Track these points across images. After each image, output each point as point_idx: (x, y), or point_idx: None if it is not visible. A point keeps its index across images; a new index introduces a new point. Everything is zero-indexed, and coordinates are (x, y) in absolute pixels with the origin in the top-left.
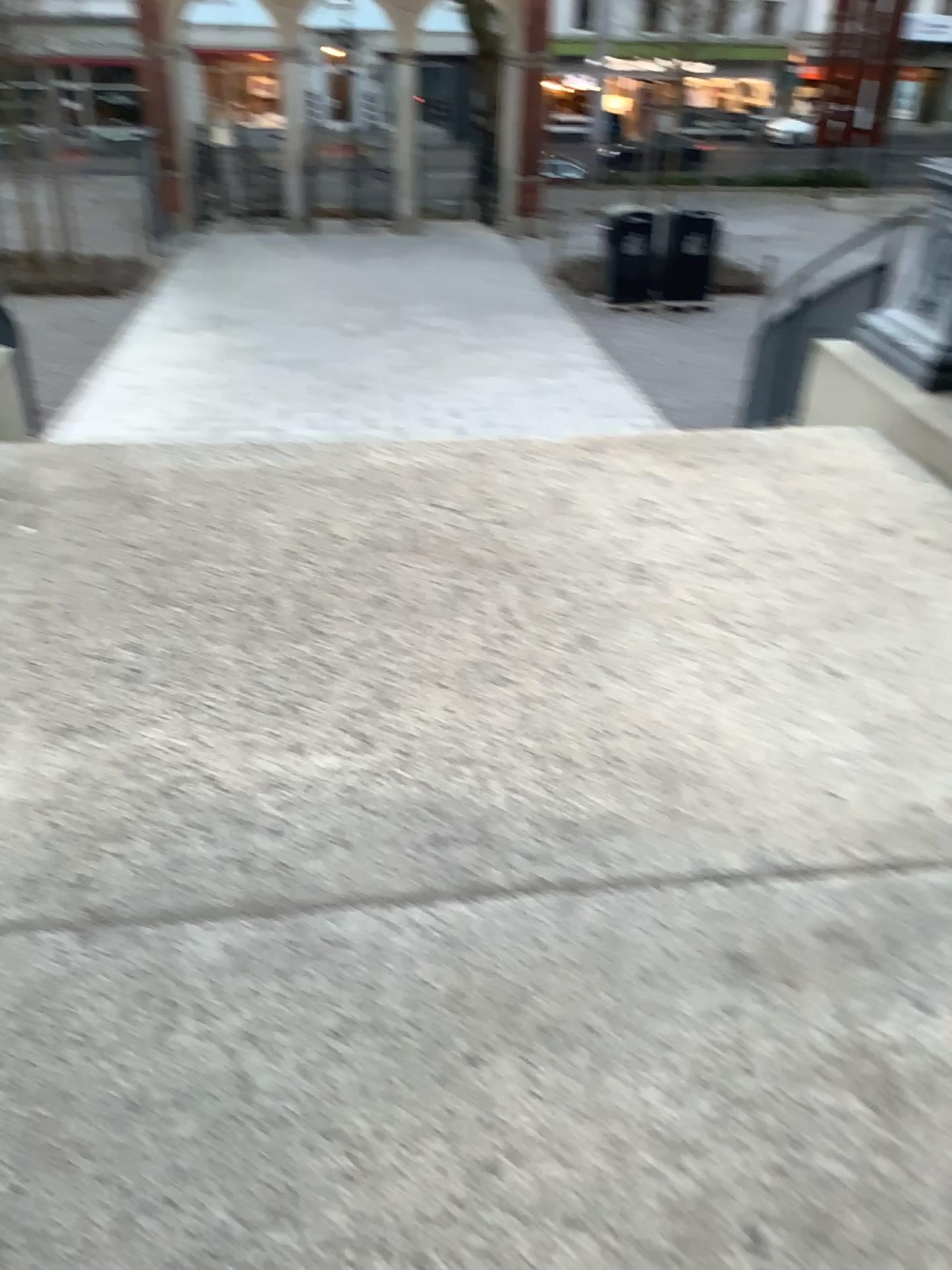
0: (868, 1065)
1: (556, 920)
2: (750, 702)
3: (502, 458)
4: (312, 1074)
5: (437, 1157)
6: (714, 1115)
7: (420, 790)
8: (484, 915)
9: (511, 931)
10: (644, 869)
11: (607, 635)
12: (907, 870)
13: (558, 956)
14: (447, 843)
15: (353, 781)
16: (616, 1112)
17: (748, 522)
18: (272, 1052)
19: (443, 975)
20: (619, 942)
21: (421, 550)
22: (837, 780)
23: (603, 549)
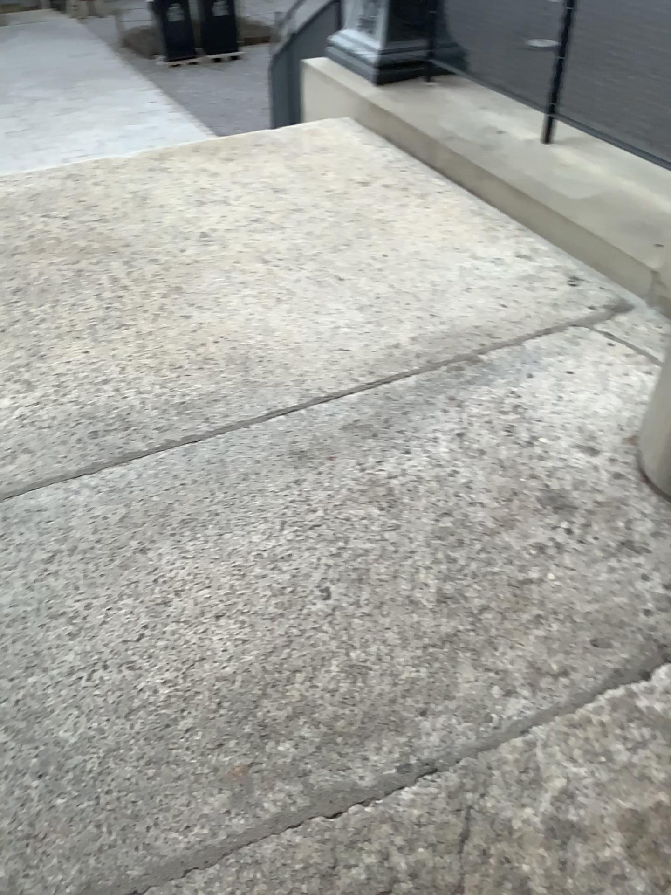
0: (380, 490)
1: (181, 459)
2: (288, 305)
3: (94, 176)
4: (34, 586)
5: (128, 607)
6: (294, 539)
7: (74, 404)
8: (133, 468)
9: (153, 472)
10: (234, 417)
11: (188, 282)
12: (393, 381)
13: (186, 479)
14: (100, 432)
15: (25, 409)
16: (235, 553)
17: (274, 192)
18: (3, 581)
19: (112, 509)
20: (223, 462)
21: (44, 250)
22: (347, 340)
23: (178, 226)
